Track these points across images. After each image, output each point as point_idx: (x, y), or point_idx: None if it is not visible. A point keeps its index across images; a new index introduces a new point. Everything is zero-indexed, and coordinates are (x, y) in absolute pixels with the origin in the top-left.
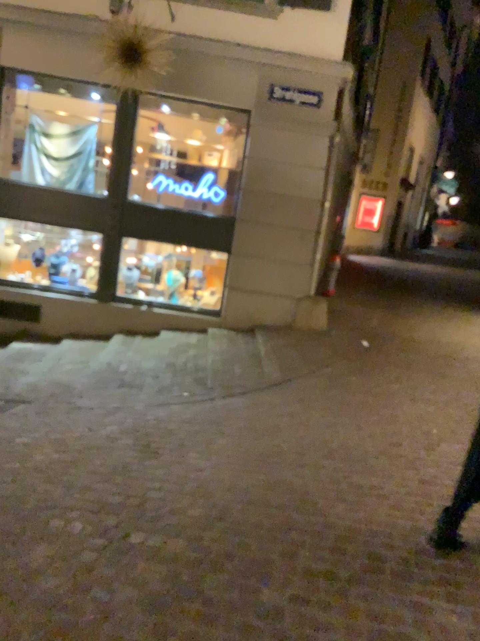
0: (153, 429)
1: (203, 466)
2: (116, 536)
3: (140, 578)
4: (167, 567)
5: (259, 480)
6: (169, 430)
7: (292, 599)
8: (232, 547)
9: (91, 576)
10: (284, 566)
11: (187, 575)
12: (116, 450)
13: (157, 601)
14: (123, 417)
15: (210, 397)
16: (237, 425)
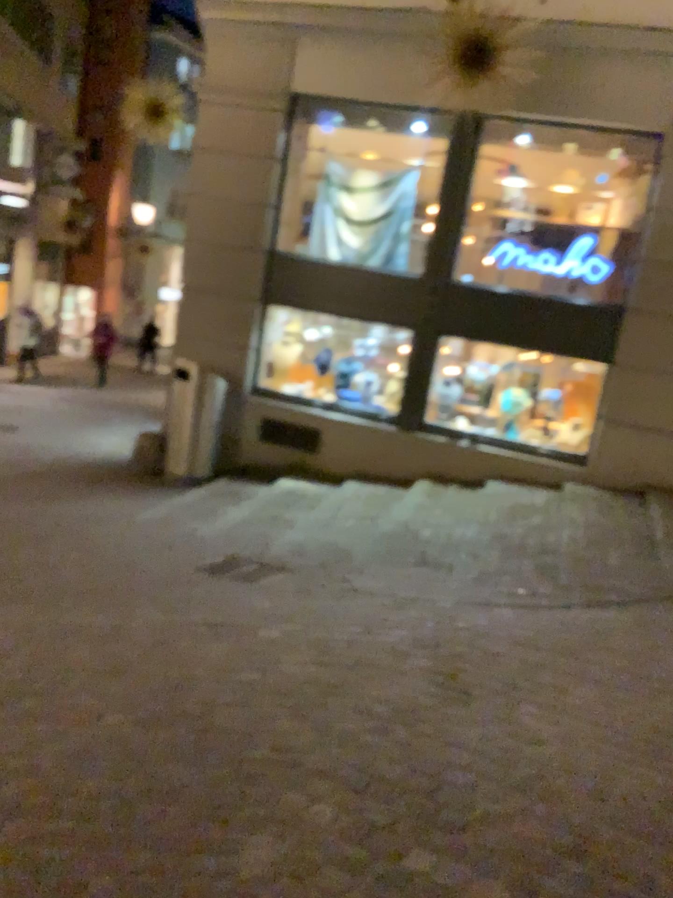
0: (466, 647)
1: (548, 735)
2: (387, 852)
3: None
4: None
5: (652, 785)
6: (492, 653)
7: None
8: None
9: None
10: None
11: None
12: (405, 677)
13: None
14: (421, 618)
15: (564, 602)
16: (611, 662)
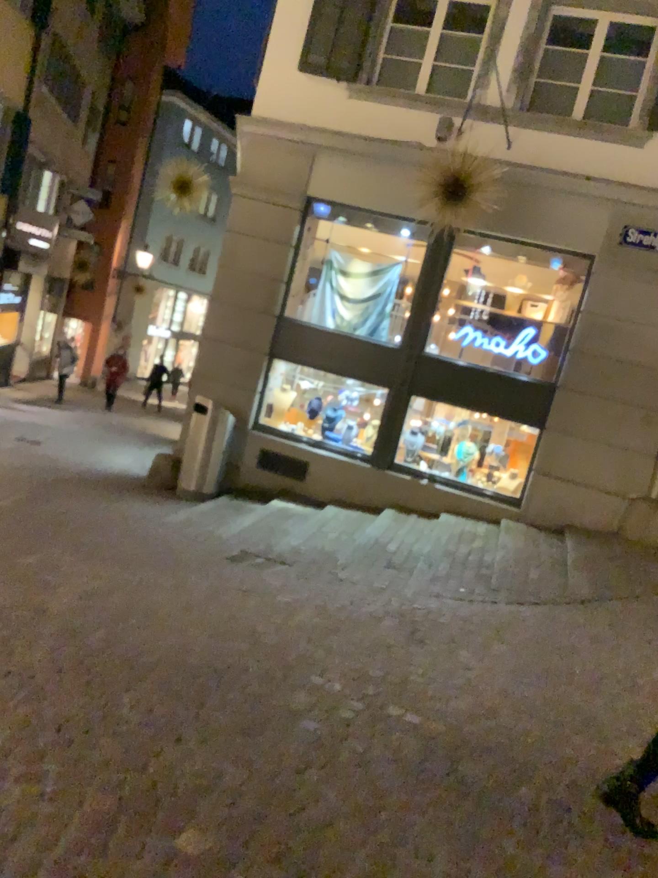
0: (421, 619)
1: (474, 665)
2: (374, 703)
3: (395, 742)
4: (422, 740)
5: (536, 693)
6: (439, 623)
7: (549, 800)
8: (493, 743)
9: (348, 728)
10: (547, 773)
11: (442, 753)
12: (379, 630)
13: (409, 764)
14: (389, 600)
15: (492, 600)
16: (521, 635)
